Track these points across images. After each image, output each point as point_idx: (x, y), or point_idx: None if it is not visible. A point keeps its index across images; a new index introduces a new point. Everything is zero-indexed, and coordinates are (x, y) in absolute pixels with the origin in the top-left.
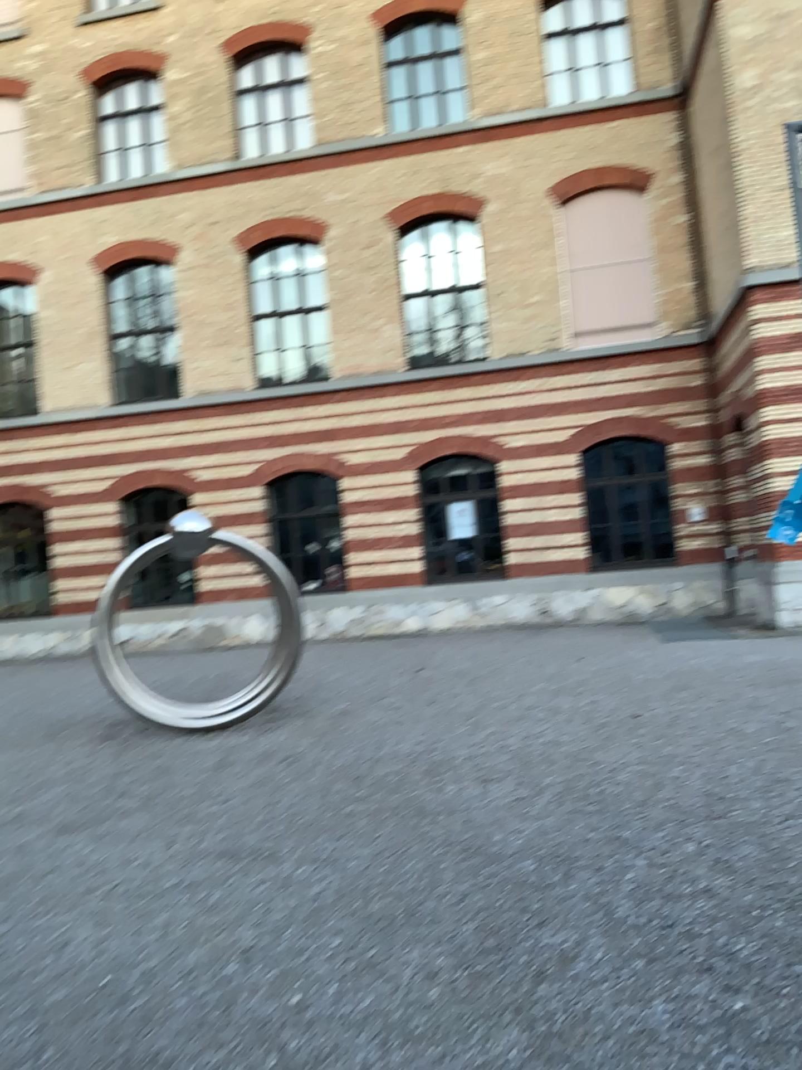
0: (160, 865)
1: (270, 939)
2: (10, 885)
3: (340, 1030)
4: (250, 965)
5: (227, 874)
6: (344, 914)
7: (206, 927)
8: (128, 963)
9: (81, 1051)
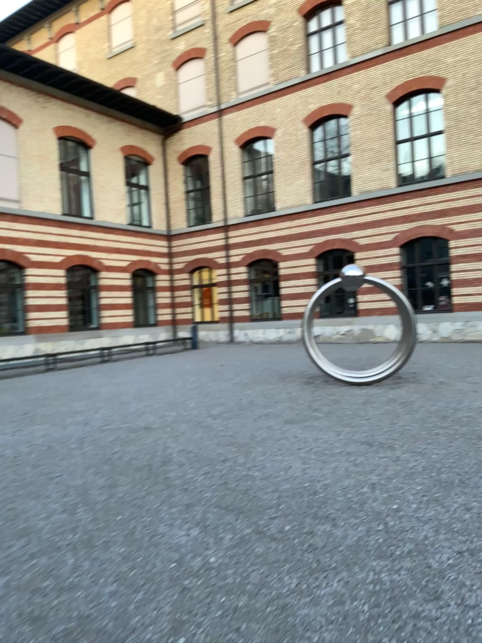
0: (333, 443)
1: (385, 482)
2: (265, 442)
3: (417, 523)
4: (375, 490)
5: (367, 451)
6: (426, 477)
7: (355, 472)
8: (317, 480)
9: (296, 508)
